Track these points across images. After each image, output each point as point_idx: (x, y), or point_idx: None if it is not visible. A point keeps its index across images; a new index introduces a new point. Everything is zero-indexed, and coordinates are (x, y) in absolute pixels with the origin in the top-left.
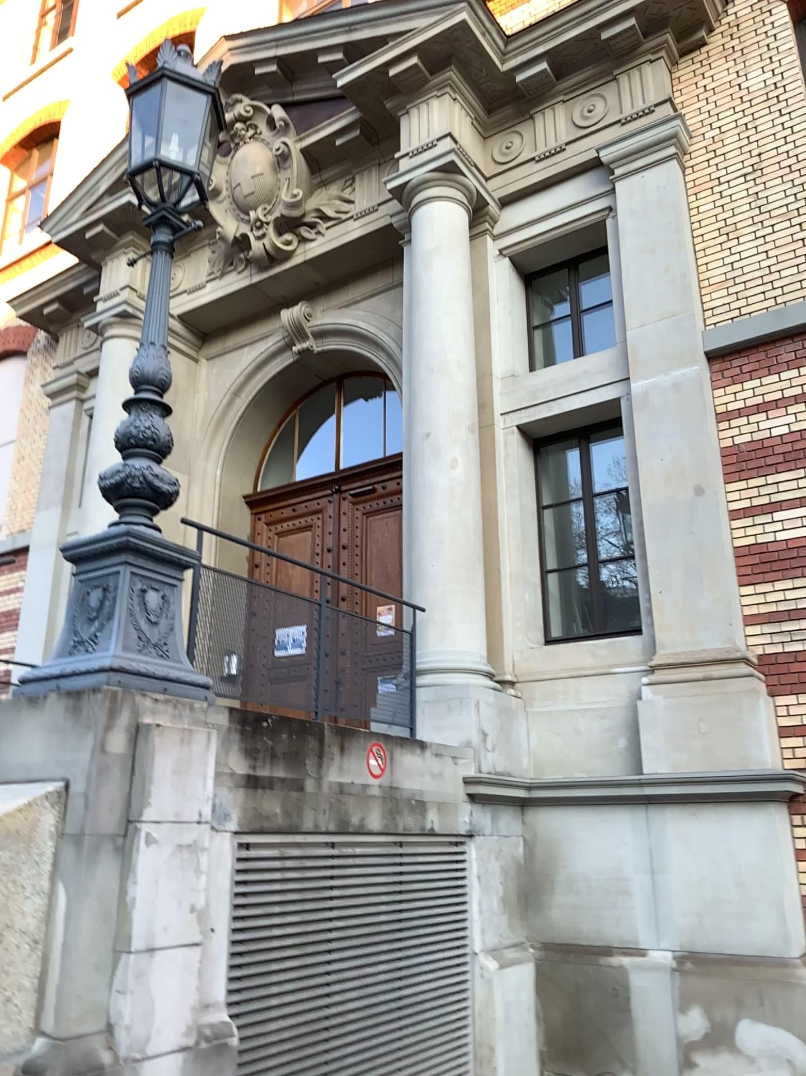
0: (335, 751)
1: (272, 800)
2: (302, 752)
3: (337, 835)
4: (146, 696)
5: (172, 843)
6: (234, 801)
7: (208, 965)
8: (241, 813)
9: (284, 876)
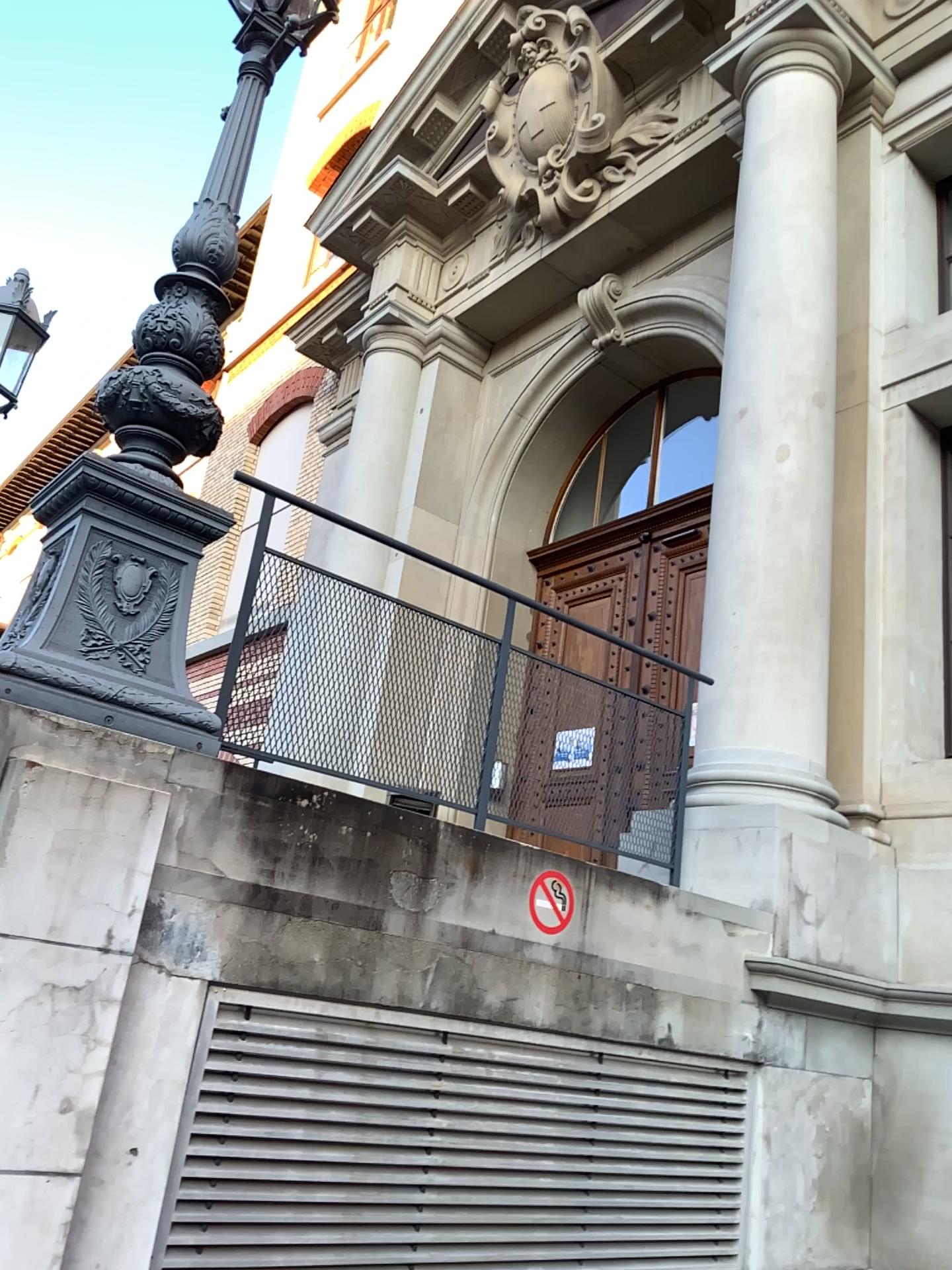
0: (461, 870)
1: (304, 937)
2: (385, 863)
3: (452, 1021)
4: (40, 716)
5: (27, 977)
6: (214, 926)
7: (108, 1217)
8: (230, 951)
9: (315, 1077)
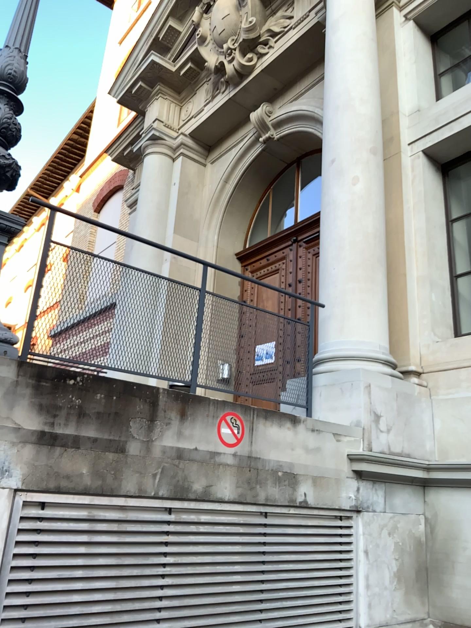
0: (174, 415)
1: (76, 459)
2: (125, 413)
3: (173, 501)
4: None
5: None
6: (16, 456)
7: None
8: (27, 470)
9: (87, 540)
